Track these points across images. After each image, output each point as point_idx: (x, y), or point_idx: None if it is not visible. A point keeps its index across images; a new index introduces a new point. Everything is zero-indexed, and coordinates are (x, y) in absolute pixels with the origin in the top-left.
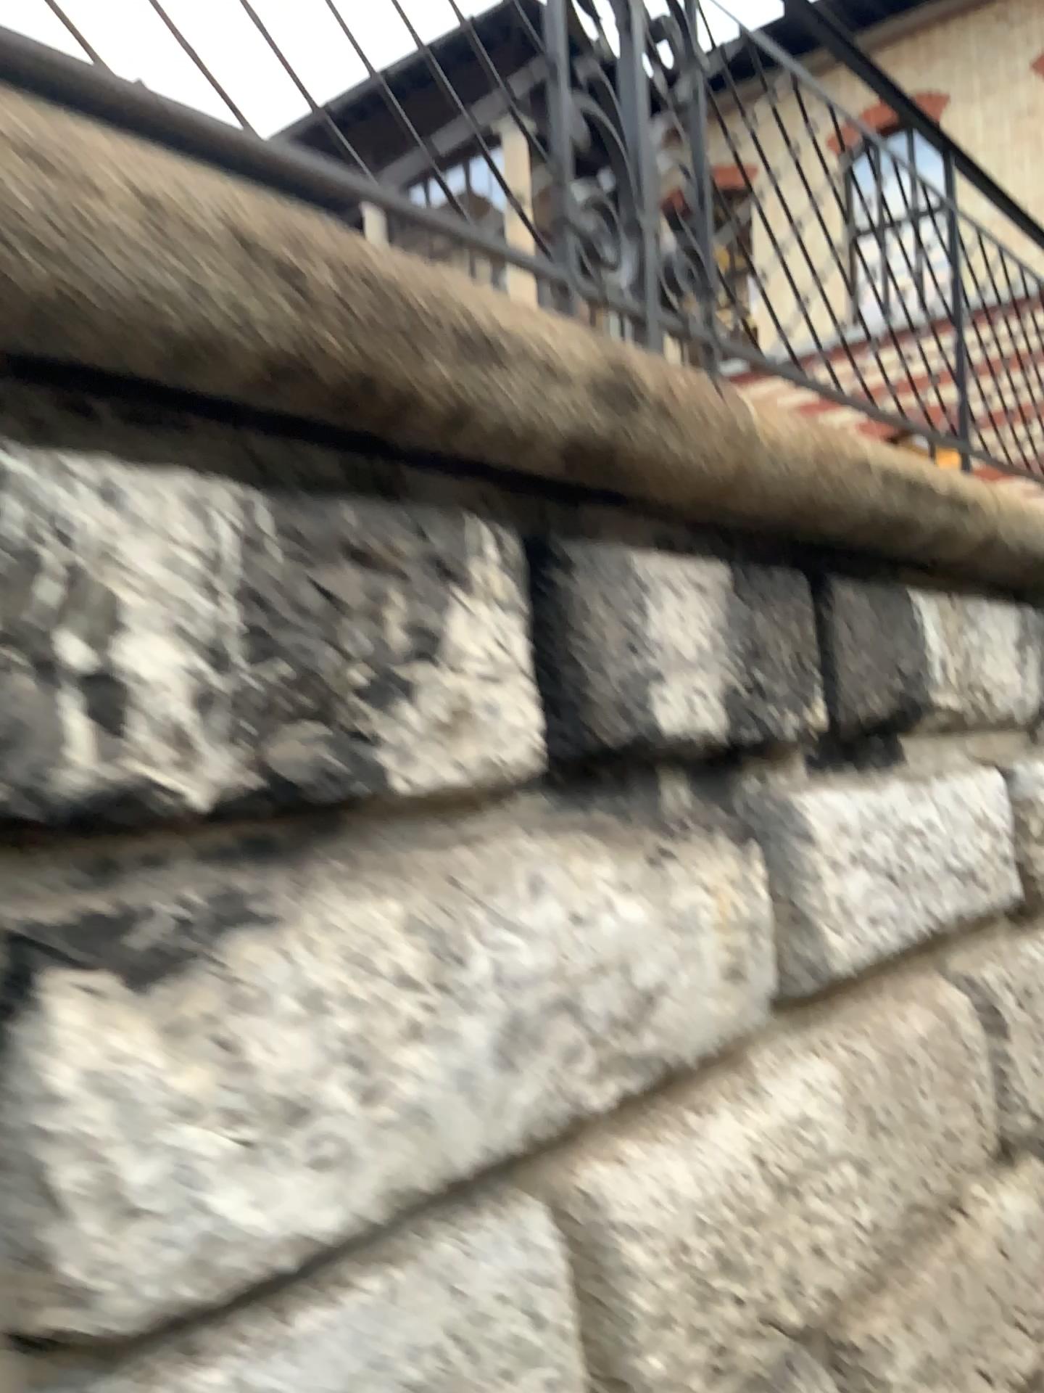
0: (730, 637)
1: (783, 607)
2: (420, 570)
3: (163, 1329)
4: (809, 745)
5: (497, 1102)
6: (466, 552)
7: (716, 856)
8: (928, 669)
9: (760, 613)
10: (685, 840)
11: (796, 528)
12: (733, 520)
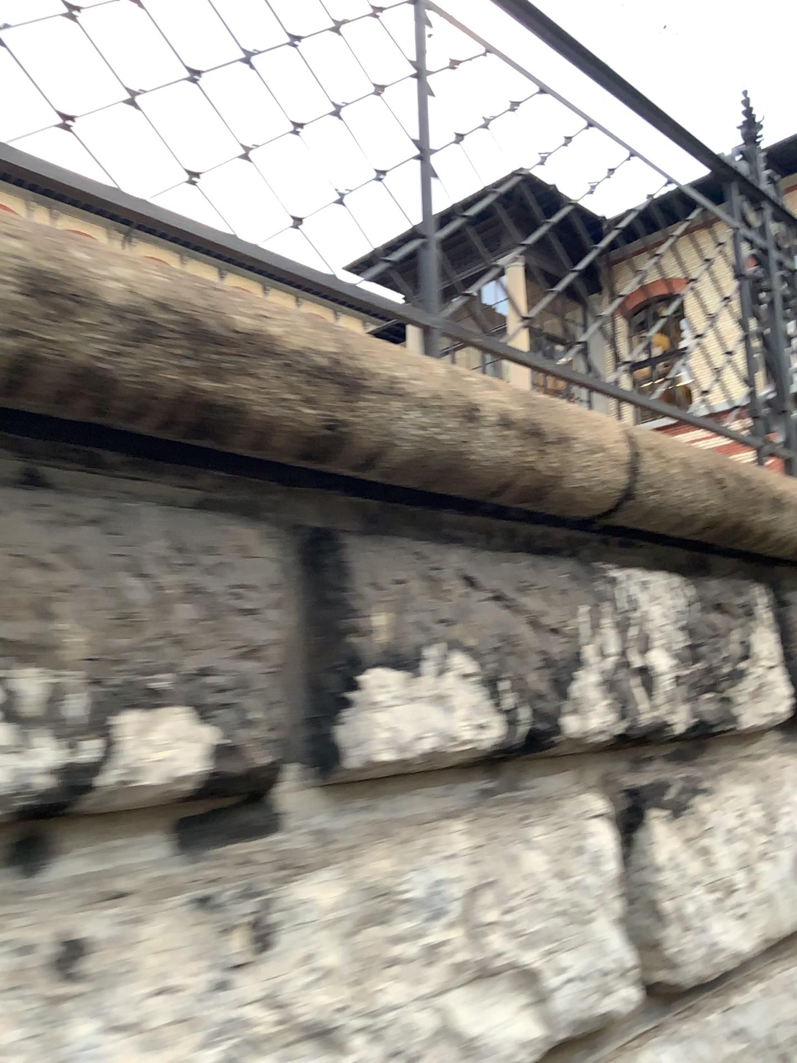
0: None
1: None
2: (738, 612)
3: (683, 993)
4: None
5: (795, 899)
6: (751, 601)
7: None
8: None
9: None
10: None
11: None
12: None
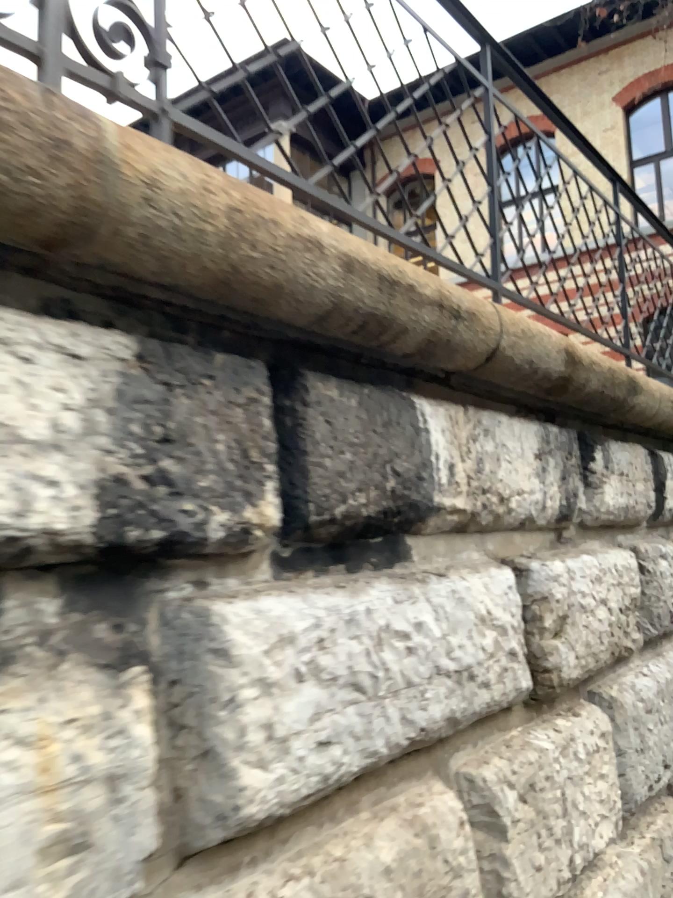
0: (124, 419)
1: (227, 393)
2: None
3: None
4: (269, 546)
5: None
6: None
7: (58, 688)
8: (438, 473)
9: (183, 396)
10: (1, 671)
11: (259, 314)
12: (163, 295)
